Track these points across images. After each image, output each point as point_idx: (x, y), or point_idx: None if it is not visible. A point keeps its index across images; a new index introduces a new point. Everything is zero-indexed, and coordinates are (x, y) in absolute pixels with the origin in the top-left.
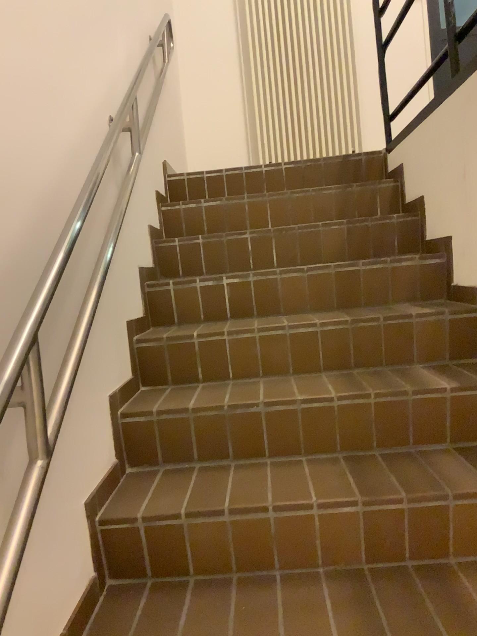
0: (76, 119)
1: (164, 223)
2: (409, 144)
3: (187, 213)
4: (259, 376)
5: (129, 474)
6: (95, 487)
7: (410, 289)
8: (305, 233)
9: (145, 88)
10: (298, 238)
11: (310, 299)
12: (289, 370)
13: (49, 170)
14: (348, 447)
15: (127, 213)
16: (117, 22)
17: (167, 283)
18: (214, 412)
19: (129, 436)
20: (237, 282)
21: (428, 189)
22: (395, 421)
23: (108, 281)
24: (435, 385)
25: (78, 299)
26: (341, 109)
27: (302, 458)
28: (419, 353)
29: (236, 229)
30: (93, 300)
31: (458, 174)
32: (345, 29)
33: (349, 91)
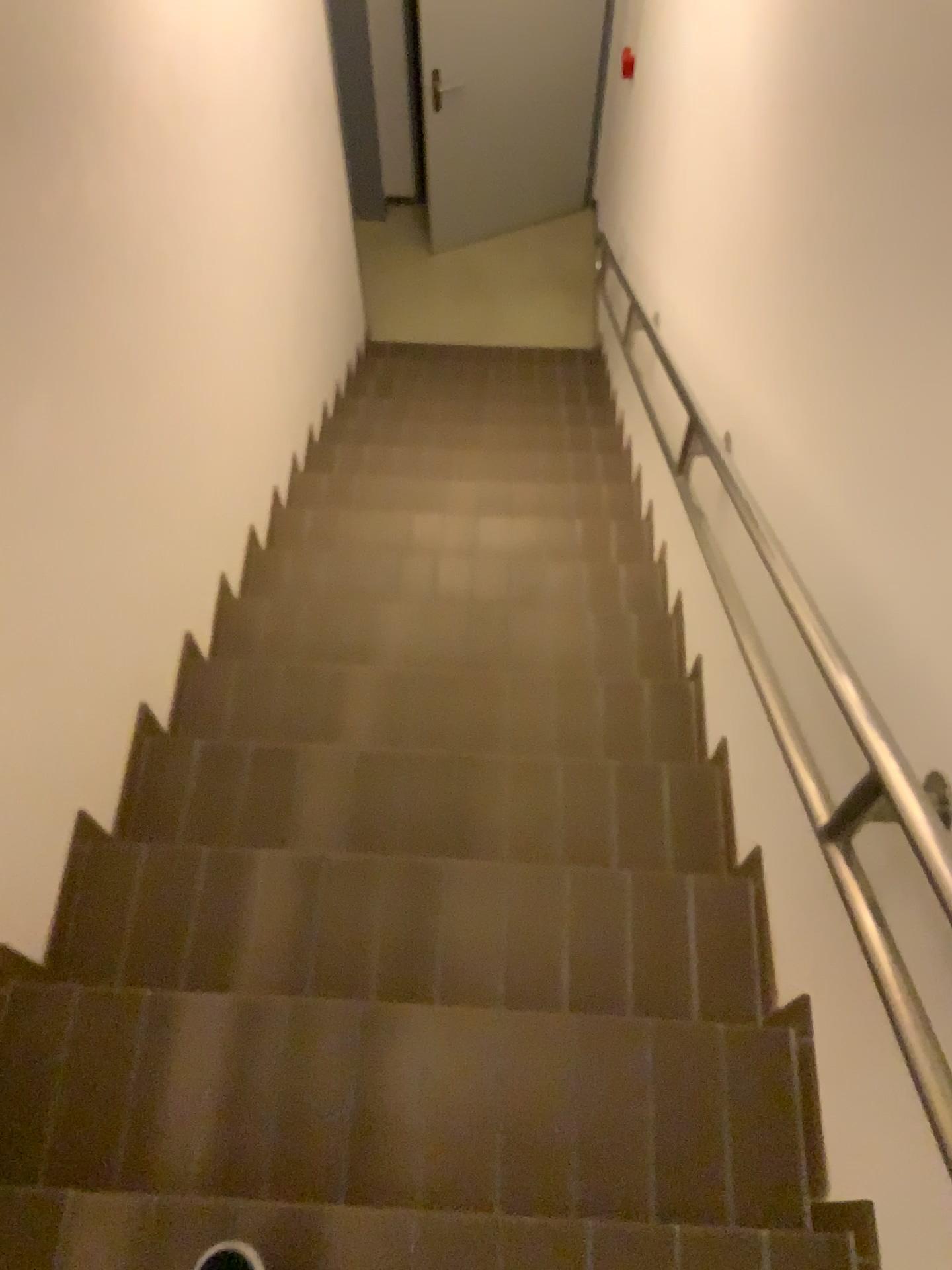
0: None
1: None
2: None
3: None
4: None
5: None
6: (881, 1260)
7: None
8: None
9: None
10: None
11: None
12: None
13: None
14: None
15: None
16: None
17: None
18: None
19: None
20: None
21: None
22: None
23: None
24: None
25: None
26: None
27: None
28: None
29: None
30: None
31: None
32: None
33: None
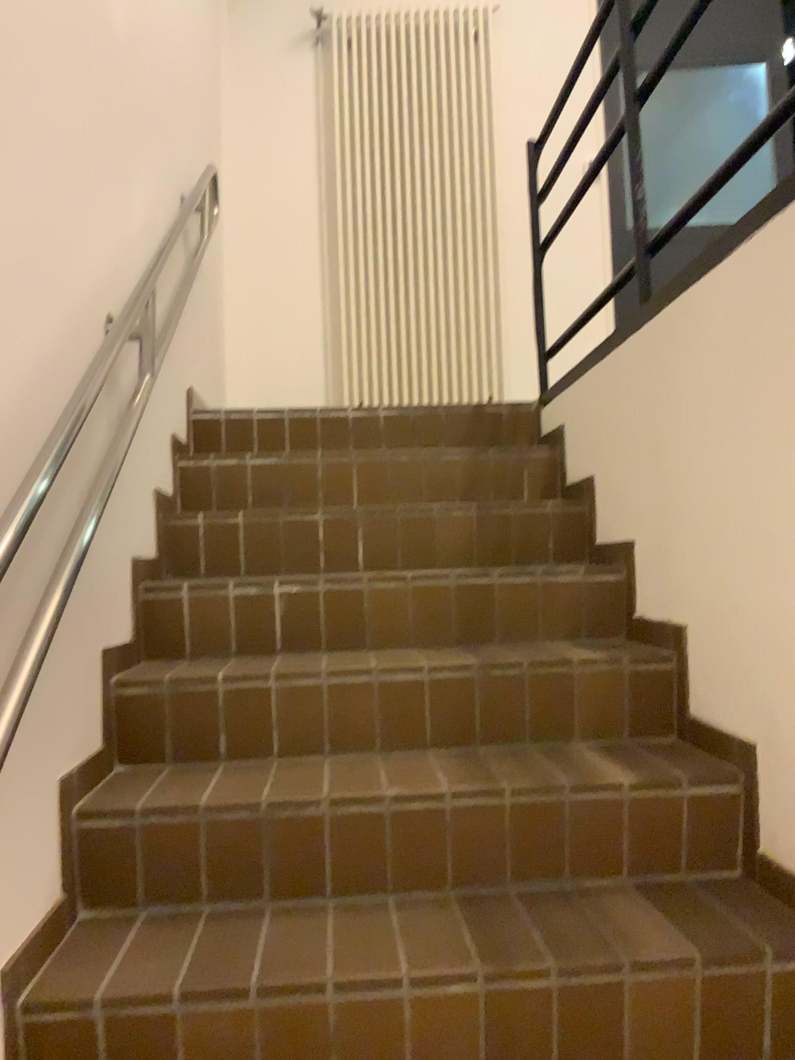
0: (54, 315)
1: (181, 487)
2: (576, 395)
3: (220, 473)
4: (324, 752)
5: (83, 921)
6: (21, 942)
7: (572, 619)
8: (411, 519)
9: (169, 273)
10: (399, 526)
11: (414, 627)
12: (374, 744)
13: (2, 391)
14: (465, 879)
15: (120, 467)
16: (134, 172)
17: (178, 587)
18: (243, 812)
19: (89, 851)
20: (296, 592)
21: (603, 466)
22: (543, 837)
23: (80, 578)
24: (608, 778)
25: (28, 606)
26: (475, 331)
27: (388, 898)
28: (584, 724)
29: (300, 505)
30: (54, 609)
31: (648, 447)
32: (486, 215)
33: (489, 306)
